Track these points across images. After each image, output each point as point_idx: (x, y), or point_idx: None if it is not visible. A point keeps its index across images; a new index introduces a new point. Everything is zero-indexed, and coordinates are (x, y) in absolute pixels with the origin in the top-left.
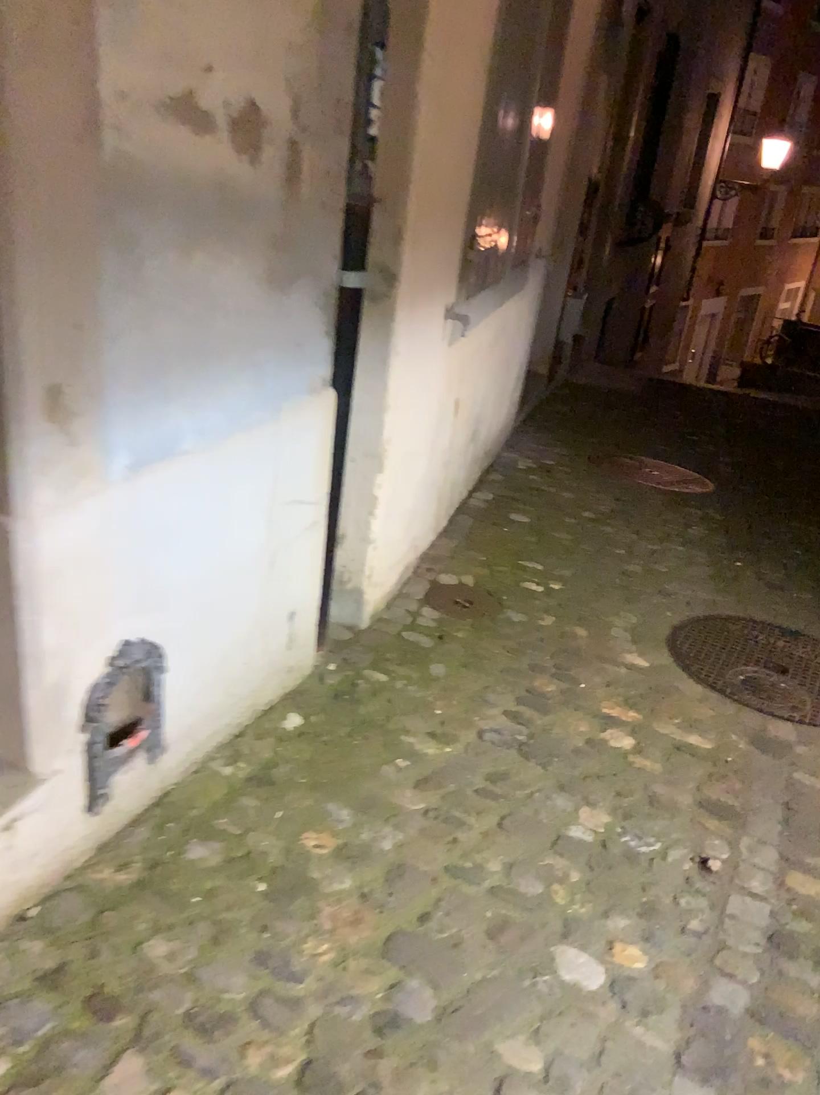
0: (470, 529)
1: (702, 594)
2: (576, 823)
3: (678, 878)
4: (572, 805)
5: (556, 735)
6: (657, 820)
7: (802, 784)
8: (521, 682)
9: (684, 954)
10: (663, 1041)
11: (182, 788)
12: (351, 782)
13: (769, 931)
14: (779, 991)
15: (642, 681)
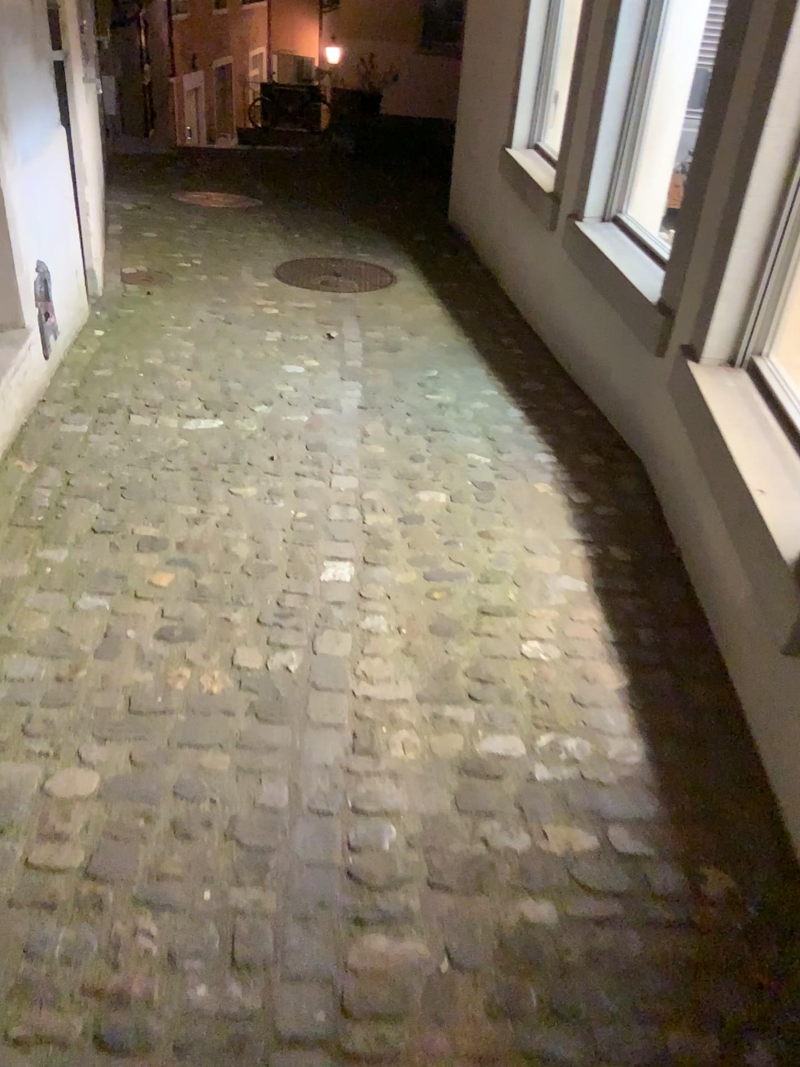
0: (122, 247)
1: (282, 252)
2: (267, 335)
3: (320, 339)
4: (262, 330)
5: (239, 313)
6: (303, 328)
7: (362, 307)
8: (207, 300)
9: (332, 355)
10: (334, 373)
11: (70, 358)
12: (152, 342)
13: (363, 345)
14: (372, 356)
15: (269, 290)
